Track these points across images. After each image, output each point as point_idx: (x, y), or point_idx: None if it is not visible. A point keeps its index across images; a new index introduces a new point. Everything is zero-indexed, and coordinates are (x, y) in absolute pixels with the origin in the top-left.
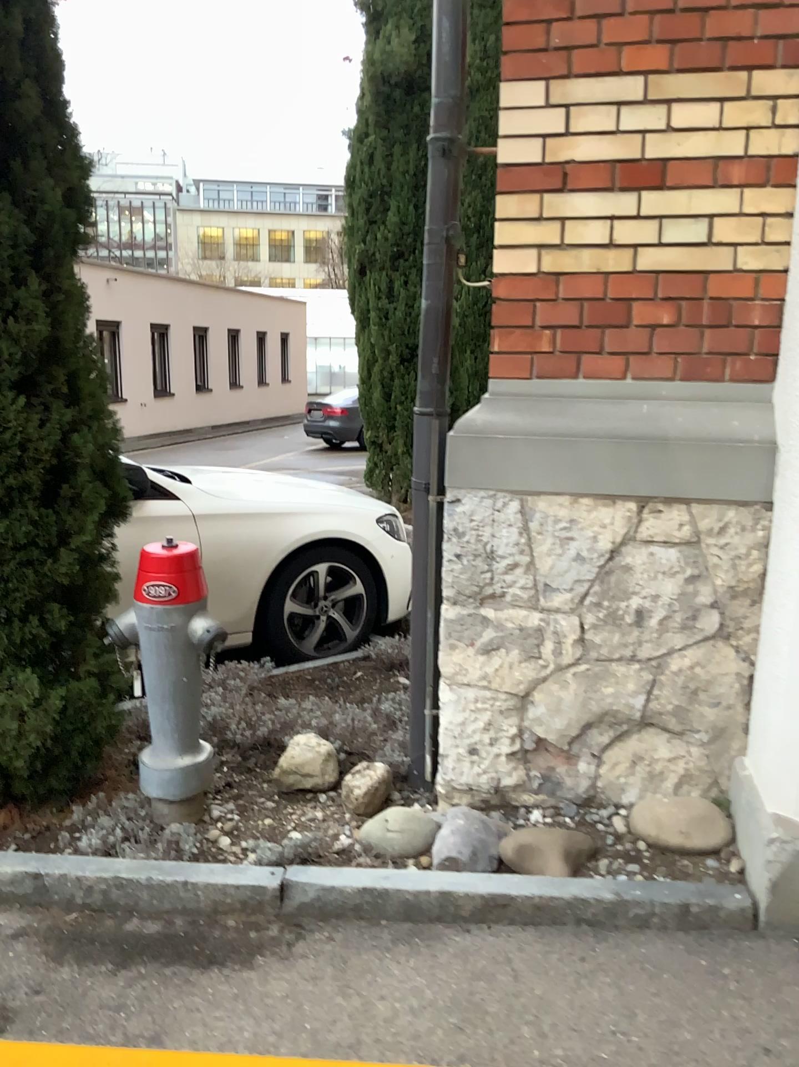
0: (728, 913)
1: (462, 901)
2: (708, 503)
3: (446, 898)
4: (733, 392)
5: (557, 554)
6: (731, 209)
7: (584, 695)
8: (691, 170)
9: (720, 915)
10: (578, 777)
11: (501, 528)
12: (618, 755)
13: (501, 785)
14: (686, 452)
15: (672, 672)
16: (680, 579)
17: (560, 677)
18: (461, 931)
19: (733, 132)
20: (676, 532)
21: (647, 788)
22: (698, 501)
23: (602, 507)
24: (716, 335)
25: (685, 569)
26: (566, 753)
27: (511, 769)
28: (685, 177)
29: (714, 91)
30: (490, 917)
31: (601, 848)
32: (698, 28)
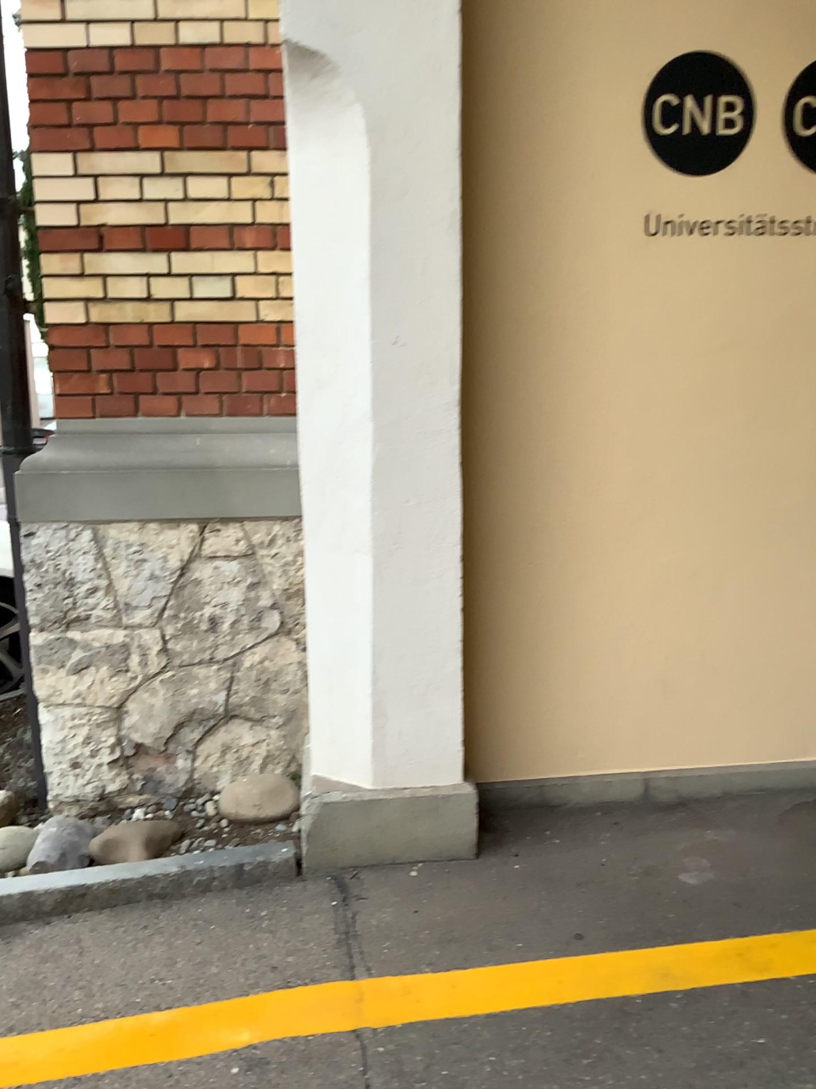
0: (277, 866)
1: (43, 897)
2: (255, 520)
3: (26, 898)
4: (271, 424)
5: (130, 575)
6: (249, 268)
7: (170, 698)
8: (211, 233)
9: (270, 869)
10: (174, 773)
11: (75, 556)
12: (207, 748)
13: (103, 790)
14: (231, 477)
15: (244, 668)
16: (240, 587)
17: (146, 685)
18: (41, 925)
19: (243, 202)
20: (232, 546)
21: (235, 773)
22: (246, 518)
23: (164, 531)
24: (251, 375)
25: (243, 578)
26: (160, 752)
27: (112, 774)
28: (207, 240)
29: (223, 167)
30: (70, 907)
31: (188, 831)
32: (202, 114)
